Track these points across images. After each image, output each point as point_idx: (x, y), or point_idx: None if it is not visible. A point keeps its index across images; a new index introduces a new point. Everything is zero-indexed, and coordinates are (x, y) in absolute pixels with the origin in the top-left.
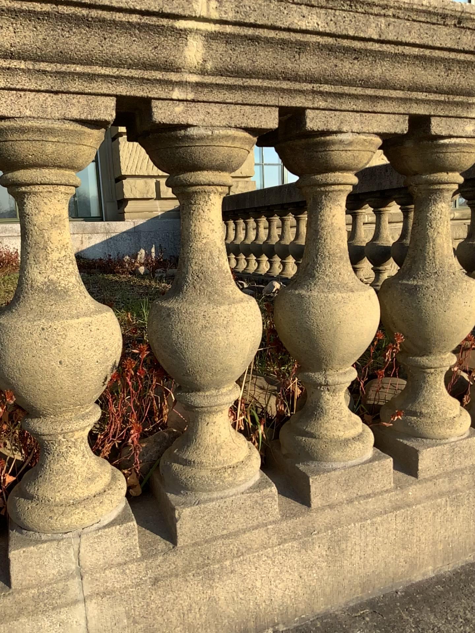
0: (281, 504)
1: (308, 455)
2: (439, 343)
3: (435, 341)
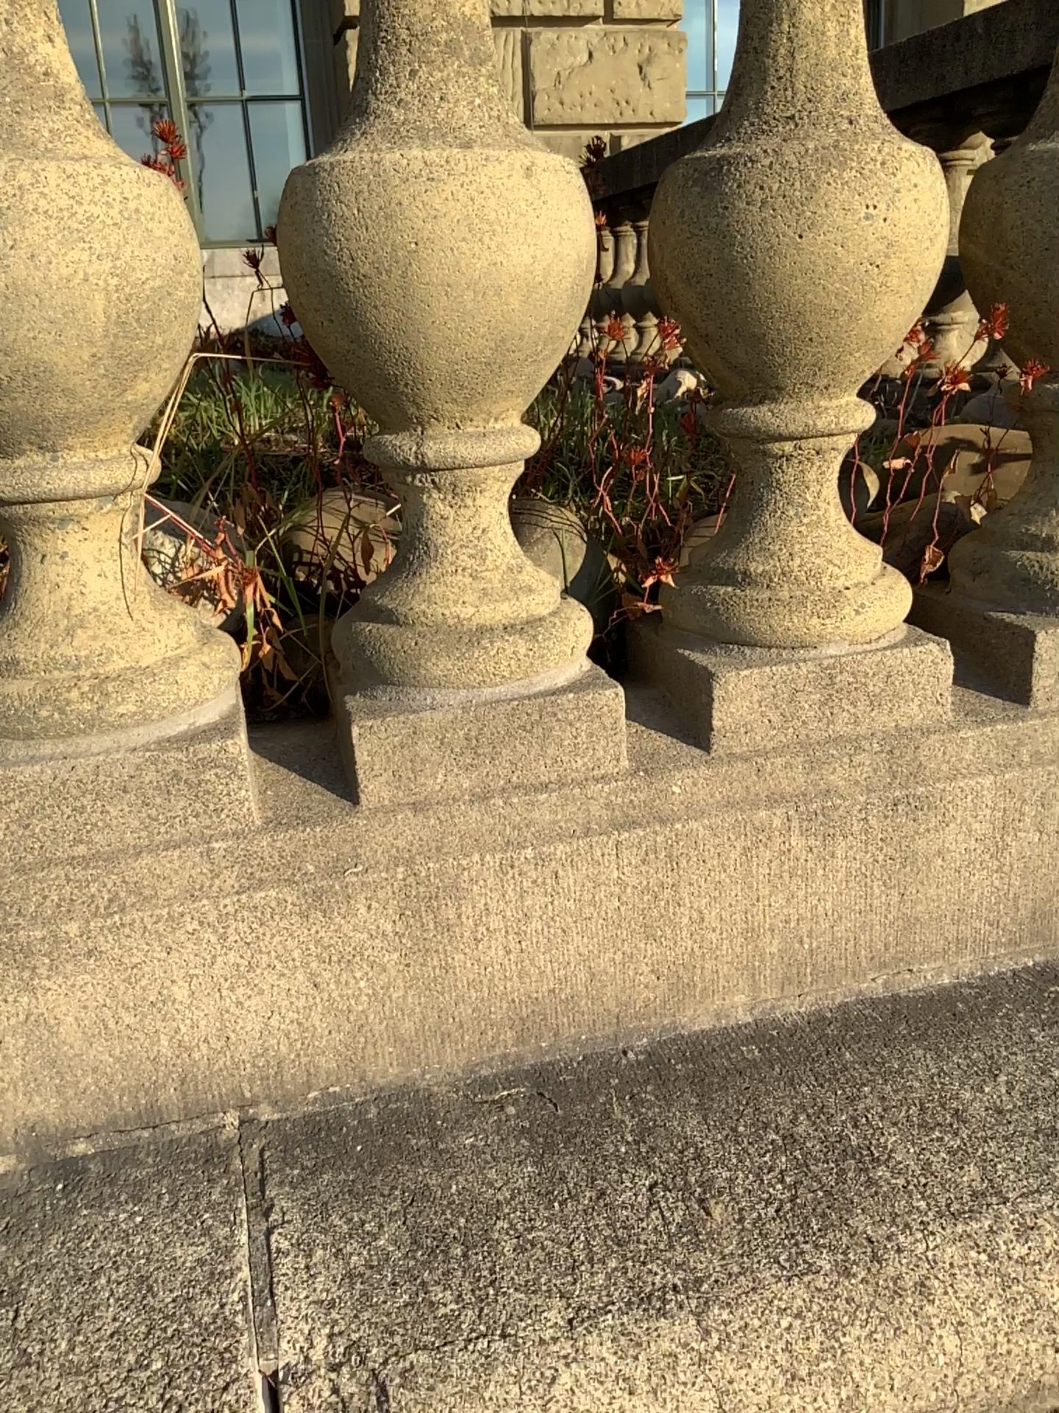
0: (270, 787)
1: (369, 663)
2: (793, 352)
3: (778, 344)
